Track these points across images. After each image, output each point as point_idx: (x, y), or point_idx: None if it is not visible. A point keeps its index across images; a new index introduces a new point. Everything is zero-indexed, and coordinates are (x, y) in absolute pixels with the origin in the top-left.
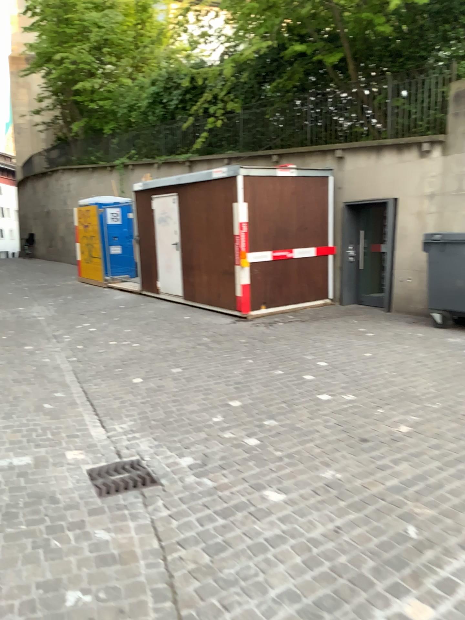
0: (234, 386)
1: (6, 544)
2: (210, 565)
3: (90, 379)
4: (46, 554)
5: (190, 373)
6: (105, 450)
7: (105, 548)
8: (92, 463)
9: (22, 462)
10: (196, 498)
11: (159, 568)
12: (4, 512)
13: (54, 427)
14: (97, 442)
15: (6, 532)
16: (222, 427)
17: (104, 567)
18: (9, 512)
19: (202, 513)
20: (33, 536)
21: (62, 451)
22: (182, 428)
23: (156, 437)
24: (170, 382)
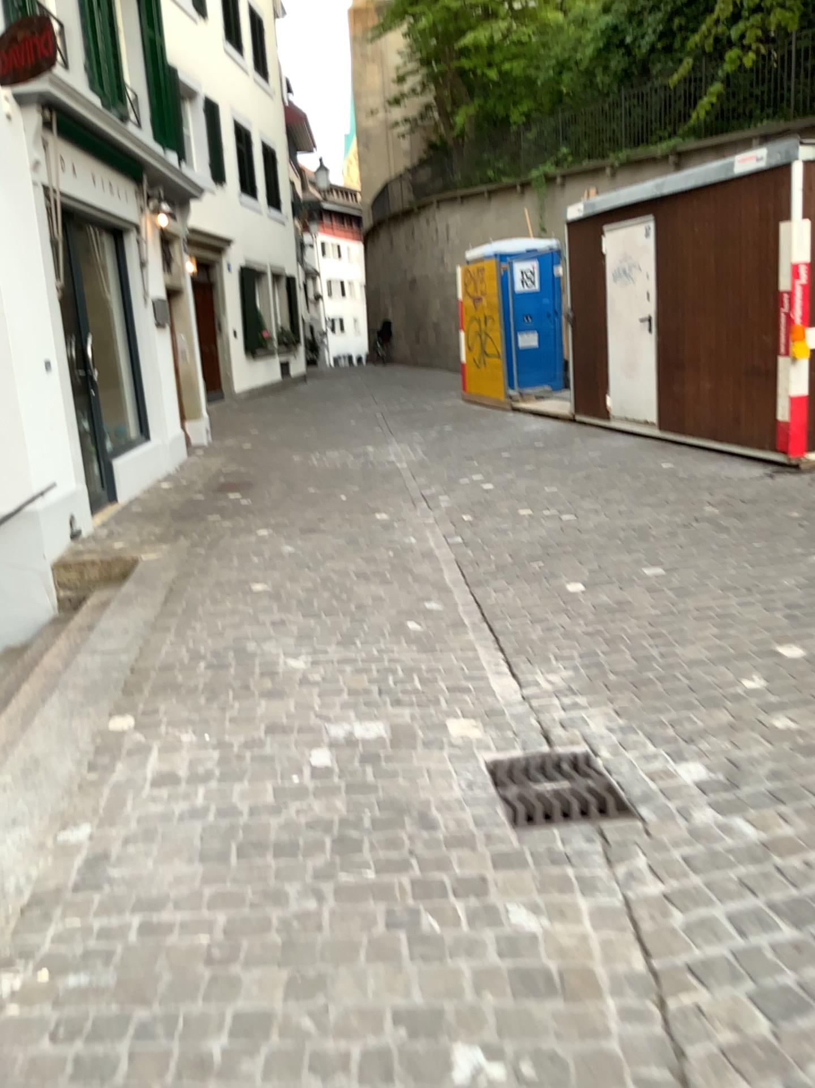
0: (783, 611)
1: (339, 906)
2: (776, 1047)
3: (488, 579)
4: (412, 945)
5: (685, 578)
6: (521, 726)
7: (531, 954)
8: (497, 750)
9: (368, 735)
10: (724, 864)
11: (653, 1028)
12: (335, 837)
13: (426, 671)
14: (505, 707)
15: (338, 882)
16: (767, 701)
17: (530, 999)
18: (345, 838)
19: (740, 903)
20: (388, 898)
21: (441, 721)
22: (677, 695)
23: (622, 709)
24: (643, 594)
